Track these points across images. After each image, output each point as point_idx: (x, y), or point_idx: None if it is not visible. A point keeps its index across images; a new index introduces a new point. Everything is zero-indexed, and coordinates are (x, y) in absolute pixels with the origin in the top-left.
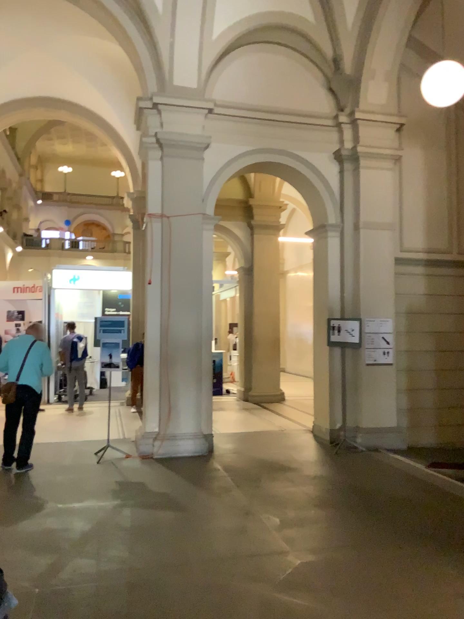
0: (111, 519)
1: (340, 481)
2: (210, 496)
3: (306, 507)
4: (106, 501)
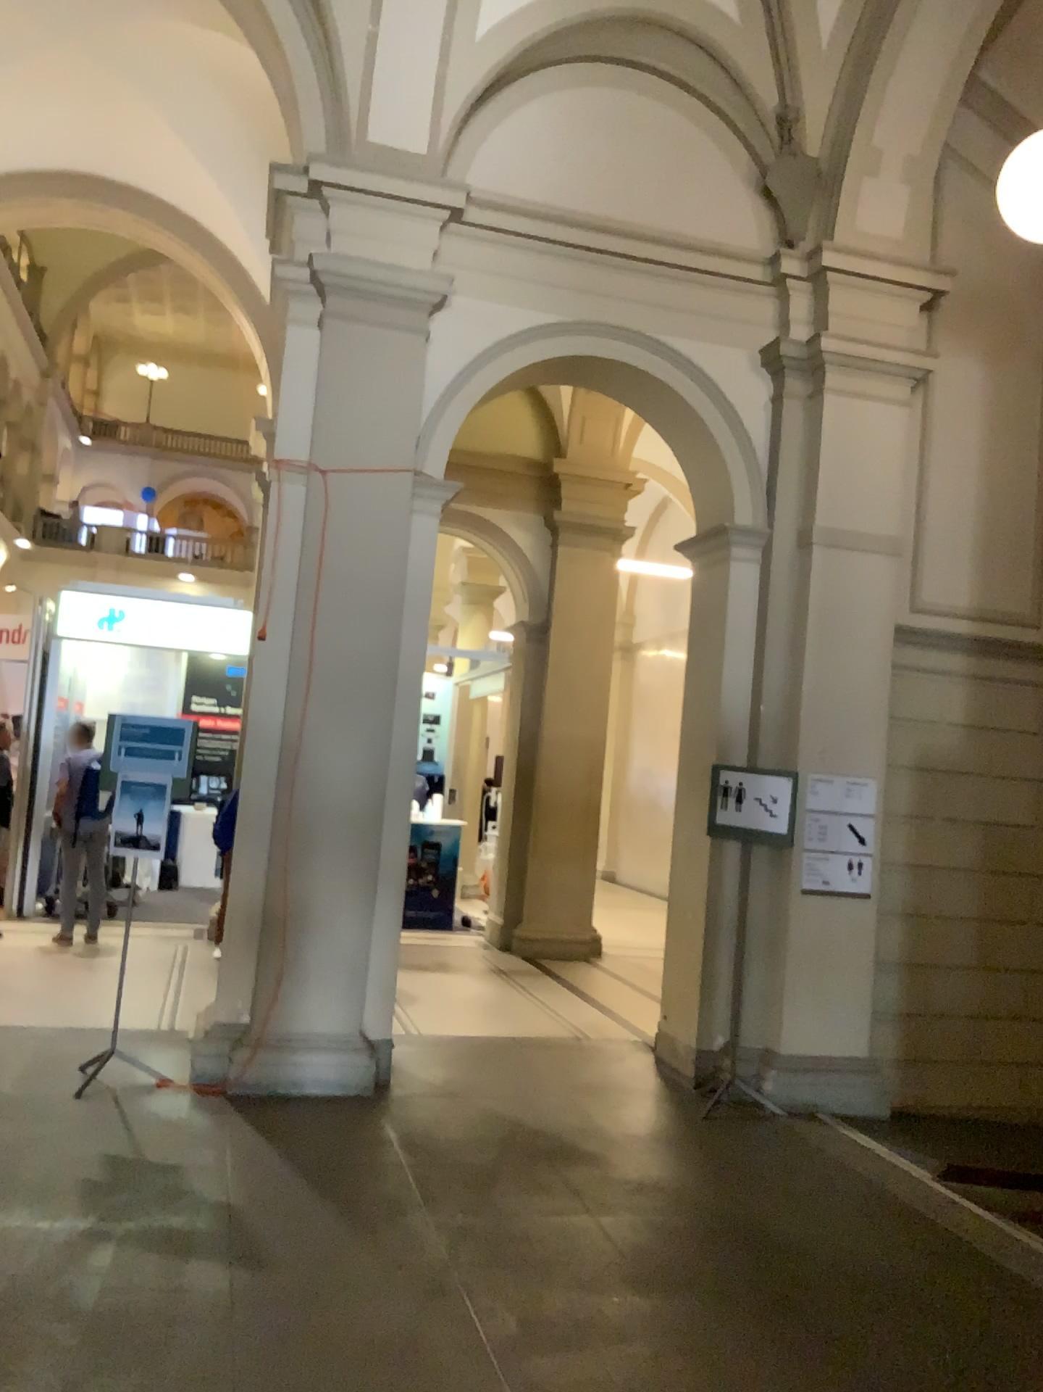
0: (46, 1285)
1: (705, 1211)
2: (342, 1229)
3: (600, 1286)
4: (50, 1223)
